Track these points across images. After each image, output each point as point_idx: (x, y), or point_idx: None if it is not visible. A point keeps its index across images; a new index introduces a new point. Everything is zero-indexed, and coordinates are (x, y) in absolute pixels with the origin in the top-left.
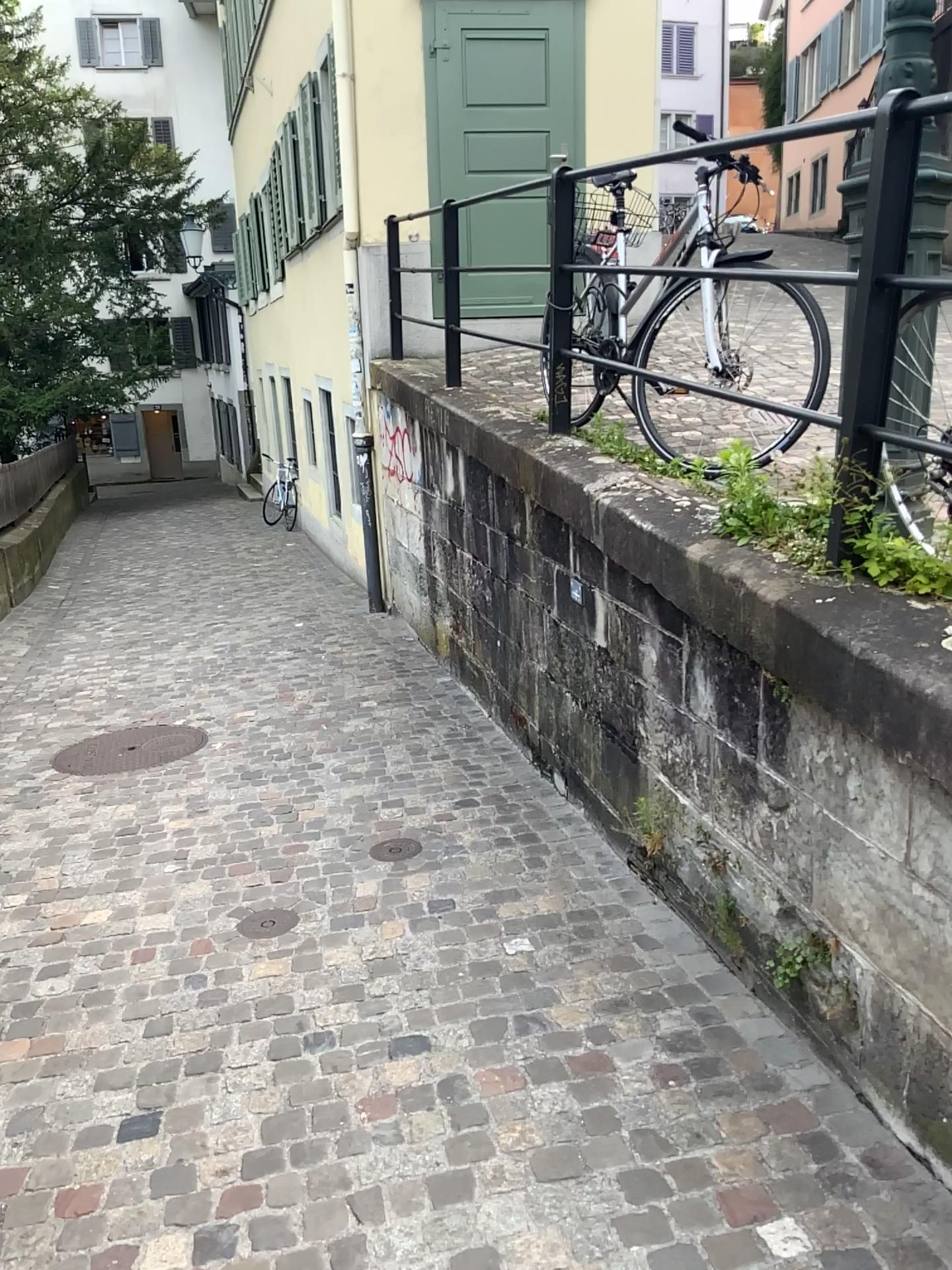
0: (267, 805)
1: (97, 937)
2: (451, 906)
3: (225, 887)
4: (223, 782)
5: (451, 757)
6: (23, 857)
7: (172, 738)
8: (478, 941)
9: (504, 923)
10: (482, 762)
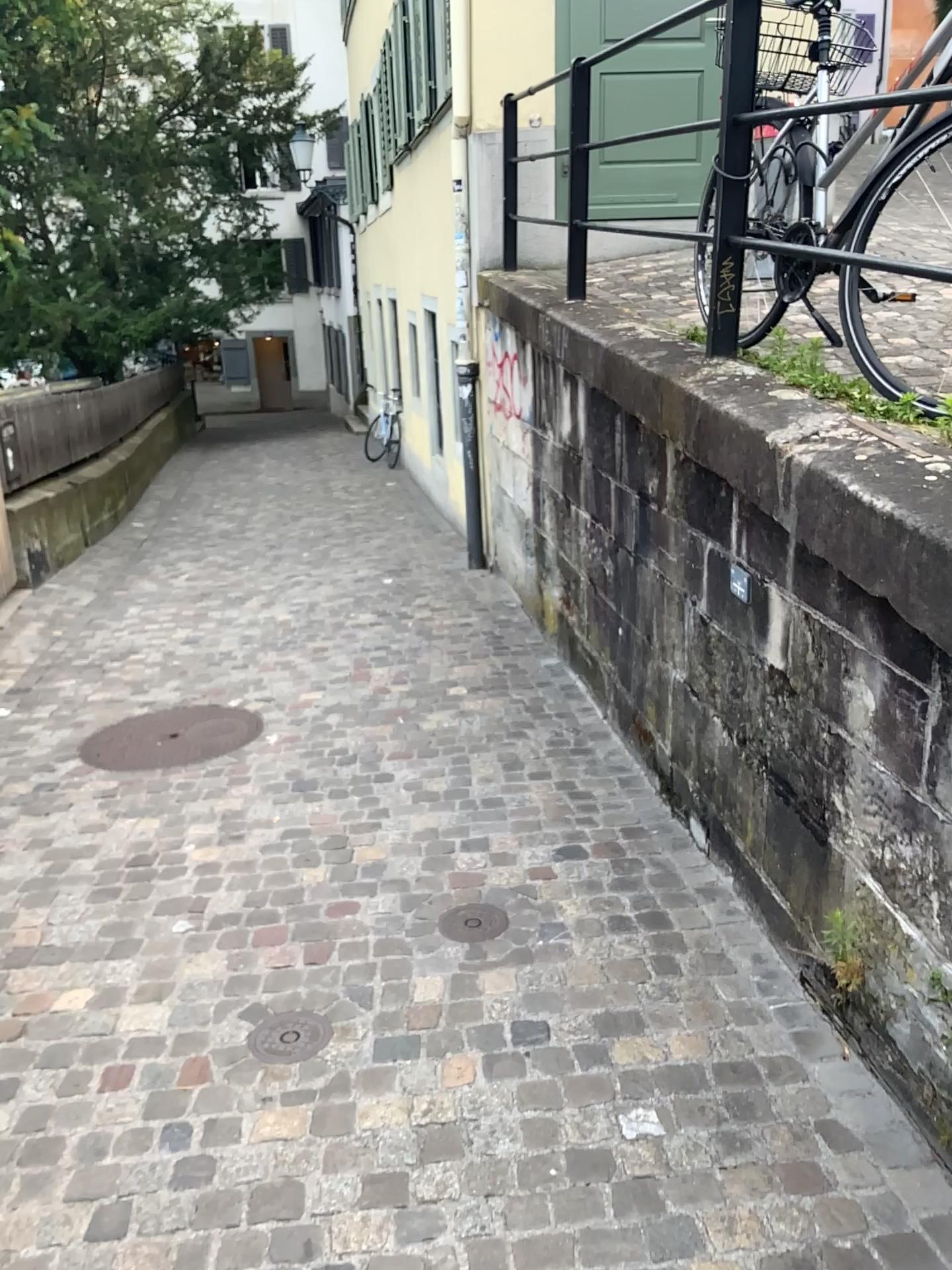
0: (316, 836)
1: (63, 1038)
2: (544, 1032)
3: (242, 966)
4: (268, 795)
5: (555, 775)
6: (7, 891)
7: (219, 726)
8: (580, 1105)
9: (619, 1075)
10: (594, 786)
